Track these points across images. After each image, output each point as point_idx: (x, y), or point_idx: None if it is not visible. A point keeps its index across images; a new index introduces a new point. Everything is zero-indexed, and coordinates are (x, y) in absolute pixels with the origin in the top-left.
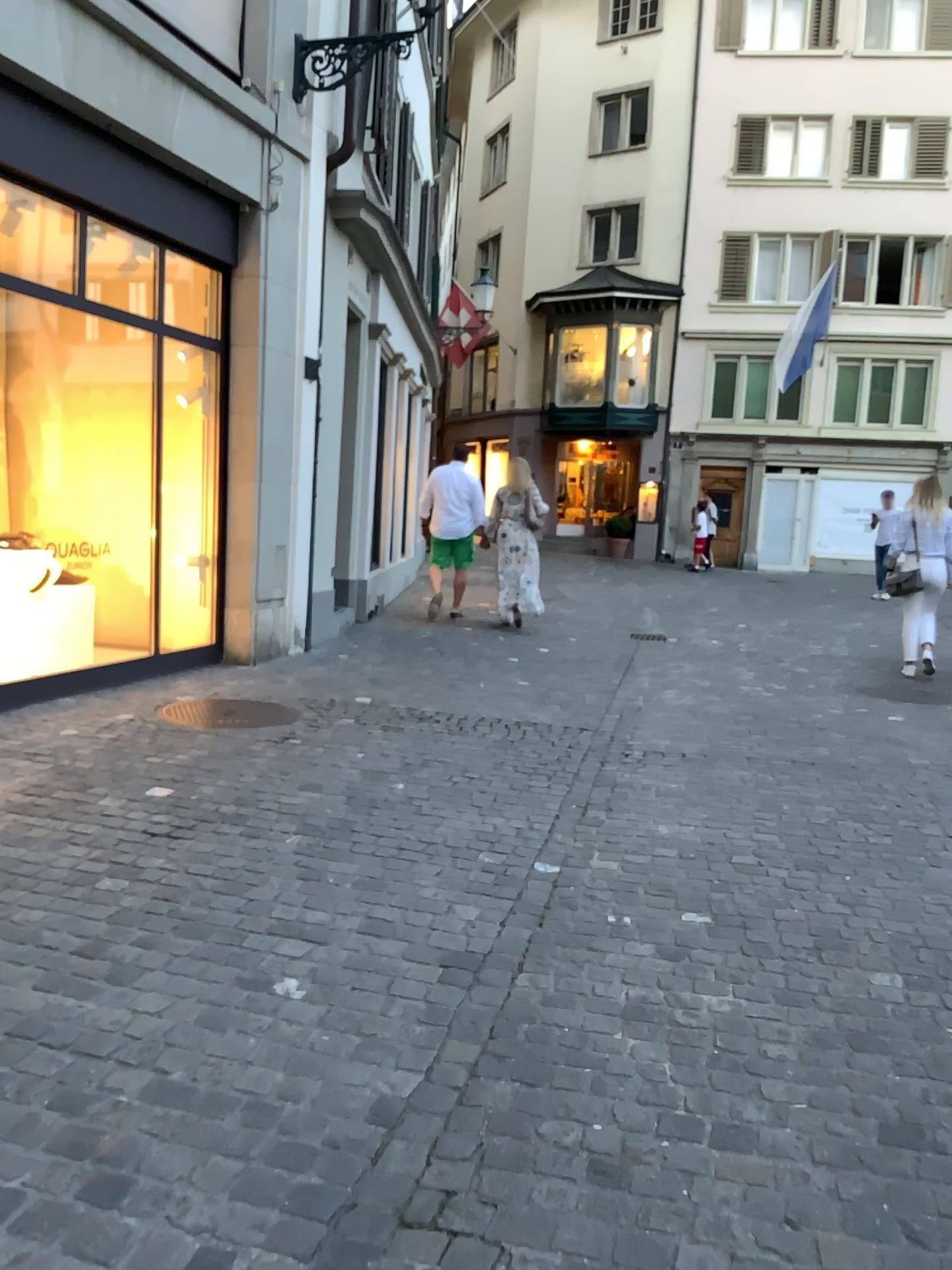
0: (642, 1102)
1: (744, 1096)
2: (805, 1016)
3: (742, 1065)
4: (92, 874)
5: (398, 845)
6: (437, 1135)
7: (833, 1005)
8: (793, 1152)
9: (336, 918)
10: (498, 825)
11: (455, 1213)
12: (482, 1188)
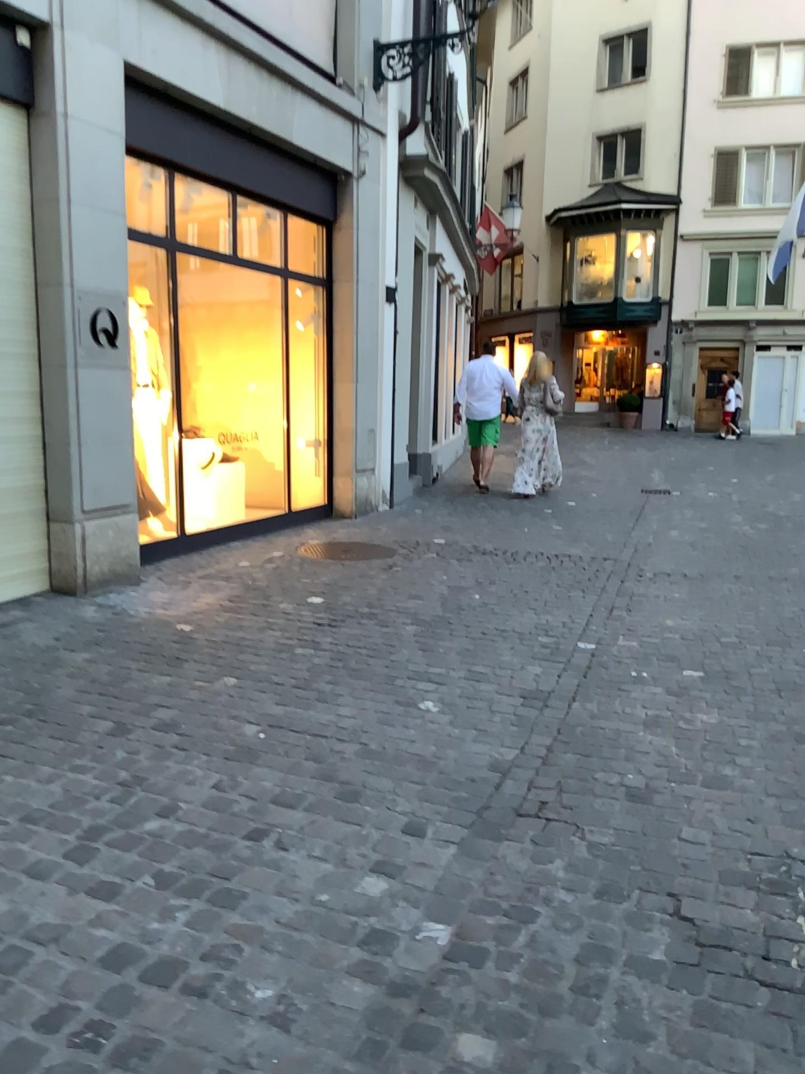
0: (658, 763)
1: (723, 762)
2: (766, 725)
3: (722, 748)
4: (289, 646)
5: (483, 631)
6: (533, 777)
7: (785, 719)
8: (752, 787)
9: (450, 671)
10: (551, 619)
11: (548, 810)
12: (563, 800)
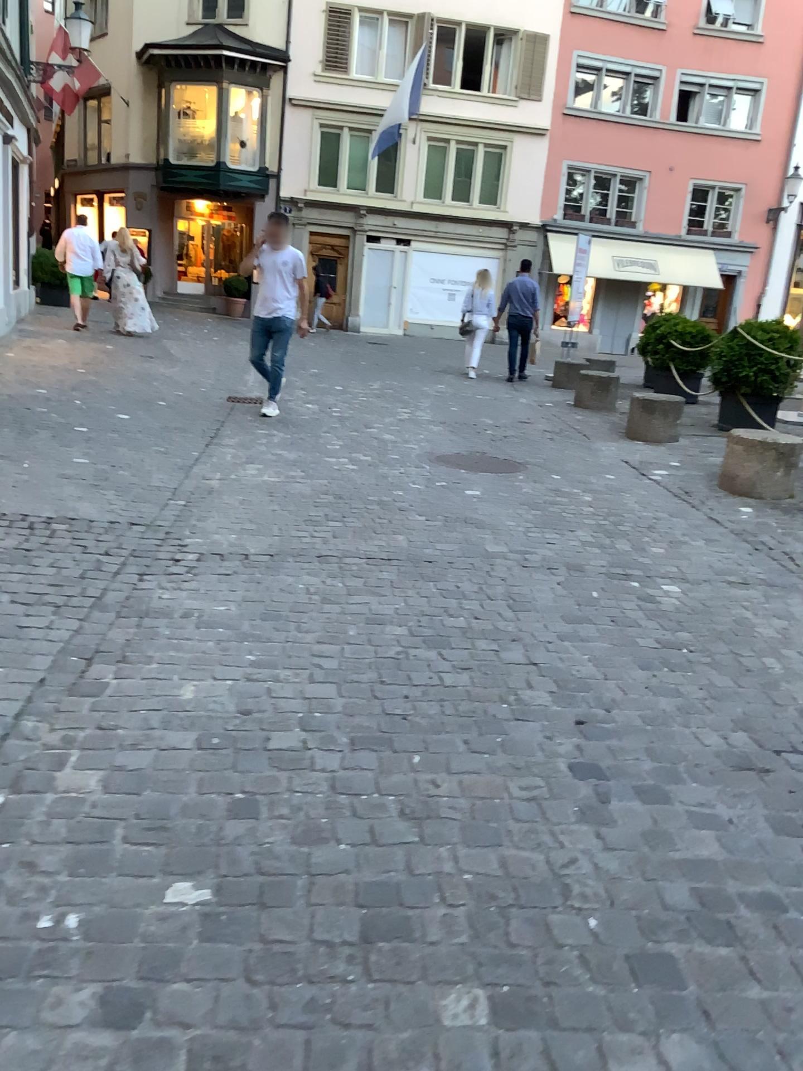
0: None
1: None
2: None
3: None
4: None
5: None
6: None
7: None
8: None
9: None
10: None
11: None
12: None
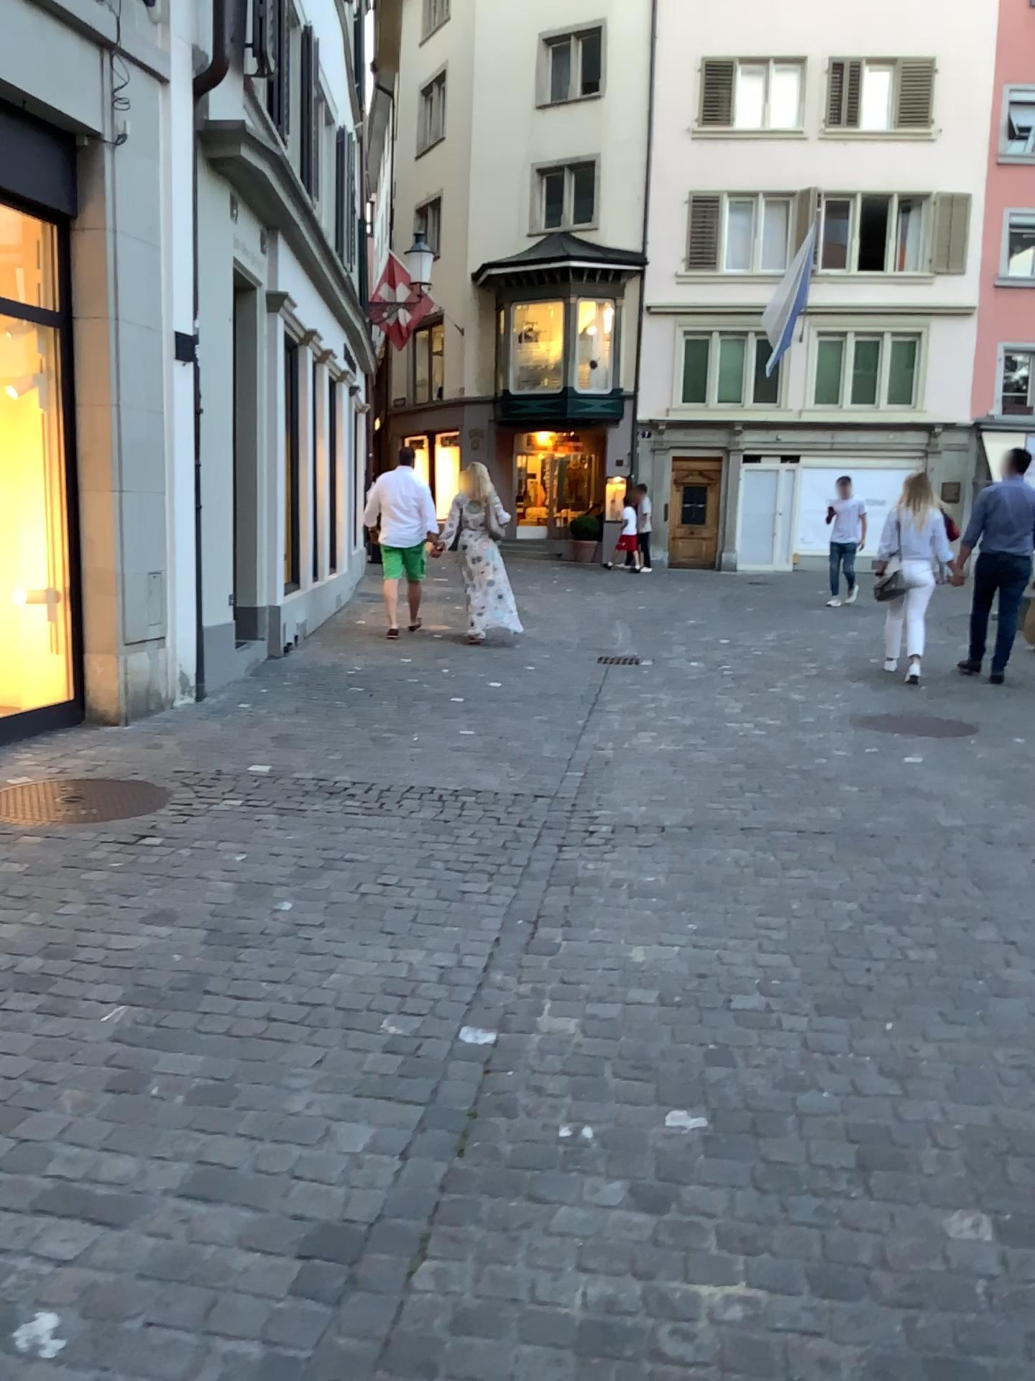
0: None
1: None
2: (860, 1330)
3: None
4: None
5: (265, 1015)
6: None
7: (899, 1300)
8: None
9: (143, 1174)
10: (413, 966)
11: None
12: None
